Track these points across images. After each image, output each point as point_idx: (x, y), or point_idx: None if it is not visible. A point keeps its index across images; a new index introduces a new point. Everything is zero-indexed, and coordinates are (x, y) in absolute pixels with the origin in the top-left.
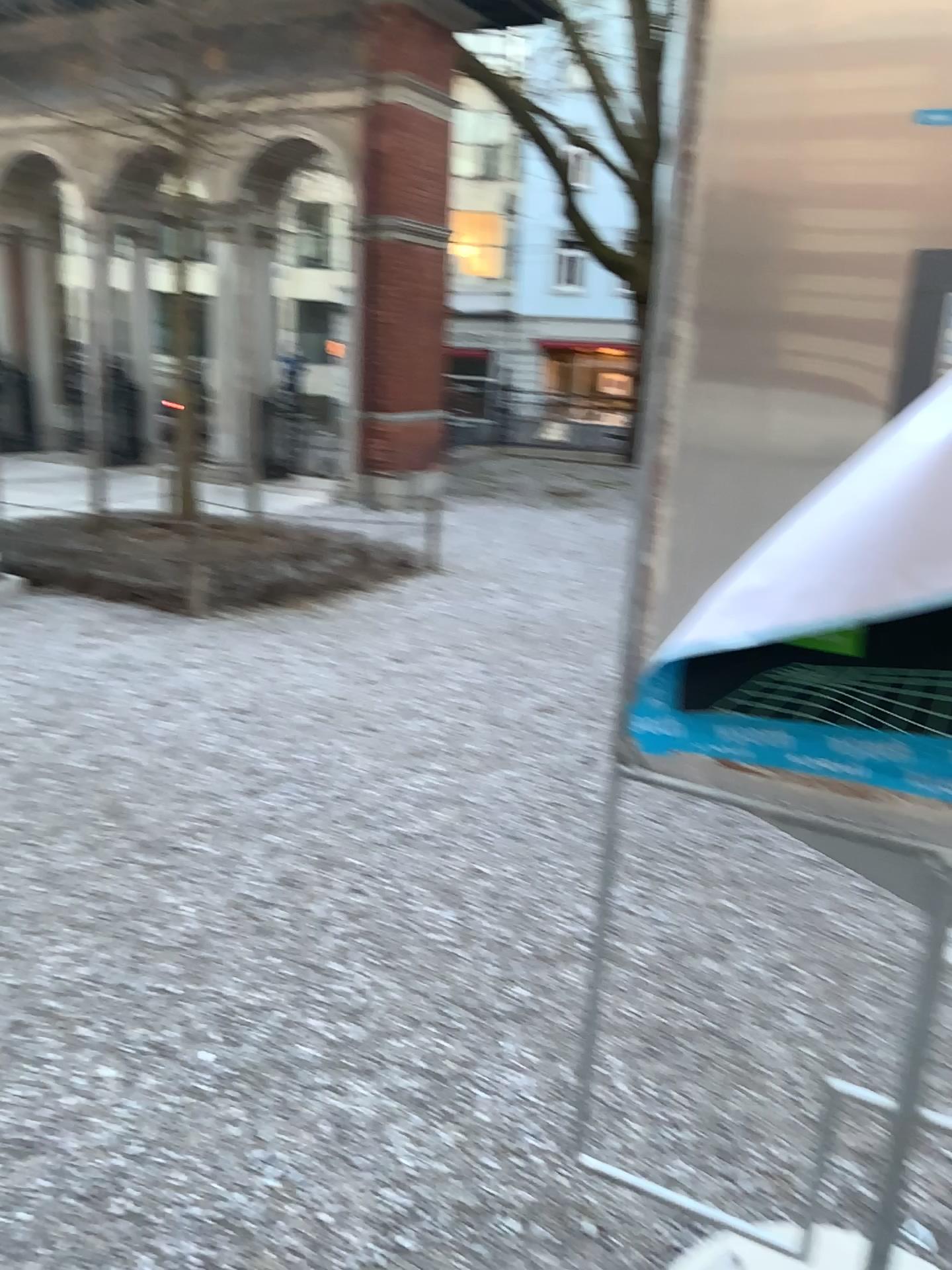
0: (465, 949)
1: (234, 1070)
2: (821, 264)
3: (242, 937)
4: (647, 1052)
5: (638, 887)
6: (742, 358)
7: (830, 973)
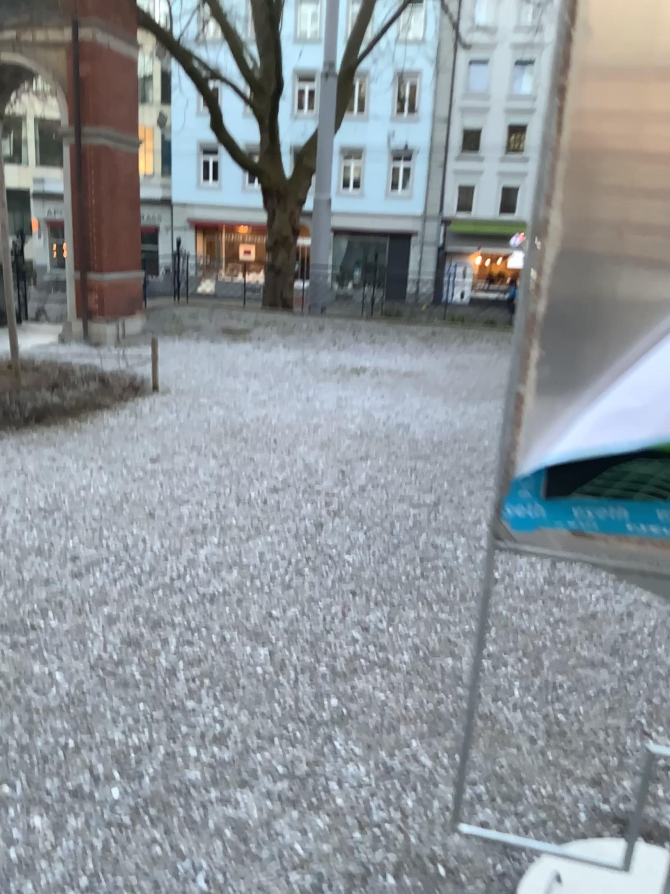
0: (278, 675)
1: (135, 799)
2: (644, 175)
3: (106, 690)
4: (428, 731)
5: (378, 611)
6: (582, 242)
7: (524, 656)
